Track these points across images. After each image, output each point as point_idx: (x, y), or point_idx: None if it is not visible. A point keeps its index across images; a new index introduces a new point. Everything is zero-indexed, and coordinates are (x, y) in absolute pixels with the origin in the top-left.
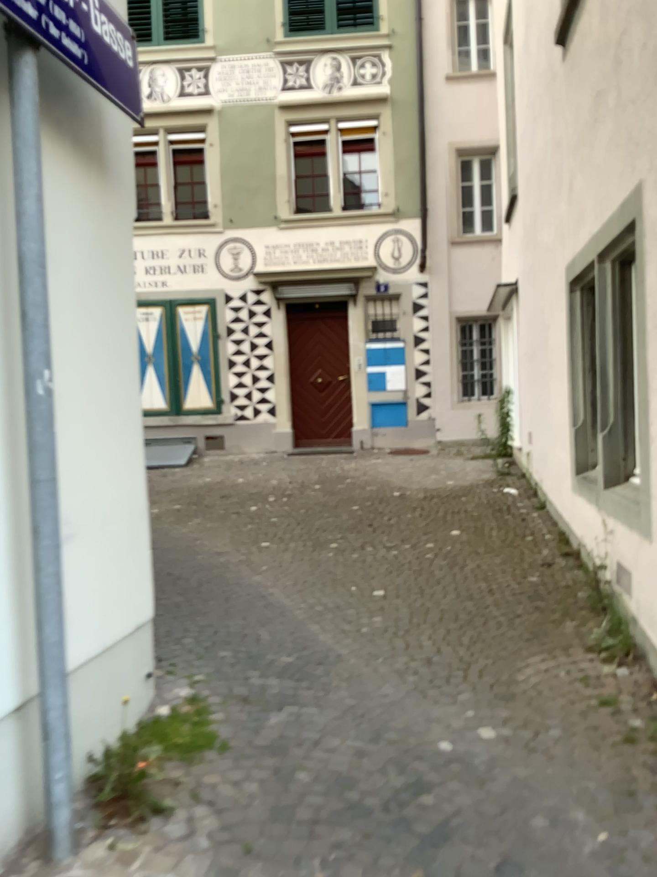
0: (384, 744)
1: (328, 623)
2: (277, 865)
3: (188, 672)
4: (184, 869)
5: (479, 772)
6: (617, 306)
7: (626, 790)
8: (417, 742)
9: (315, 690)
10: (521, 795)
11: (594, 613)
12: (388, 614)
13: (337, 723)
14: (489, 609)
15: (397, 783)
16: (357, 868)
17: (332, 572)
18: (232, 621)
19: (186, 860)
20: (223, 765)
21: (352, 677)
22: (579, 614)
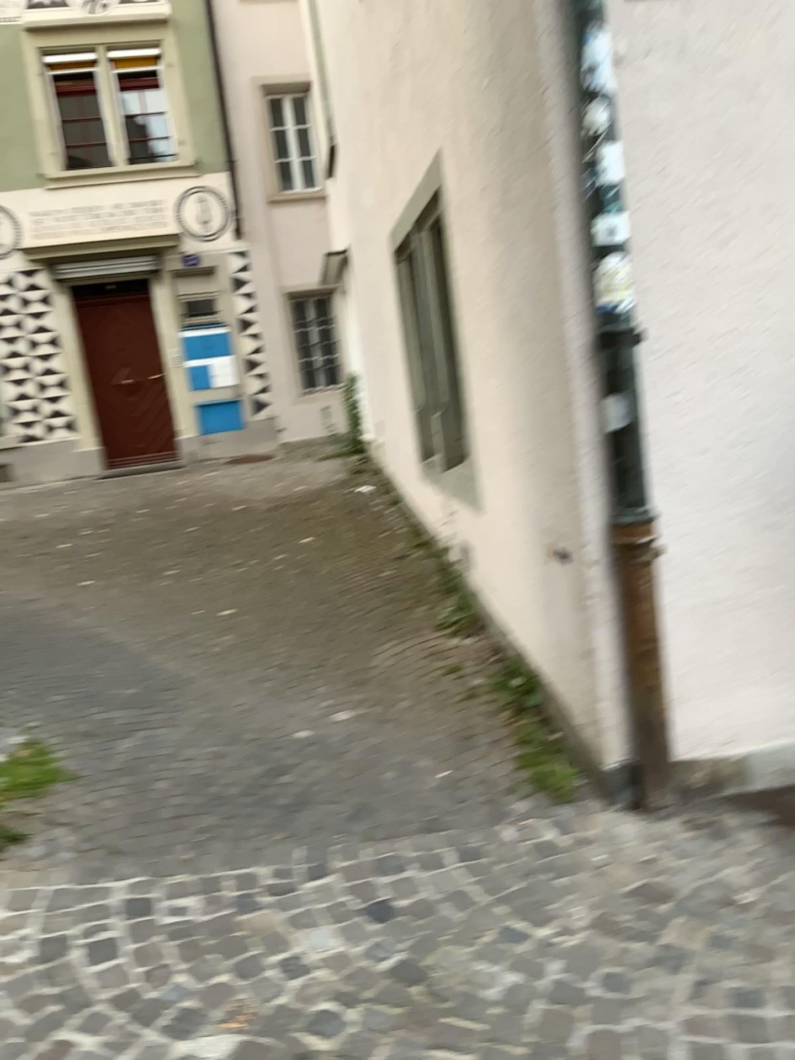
0: (242, 744)
1: (171, 650)
2: (146, 854)
3: (18, 721)
4: (52, 877)
5: (336, 748)
6: (436, 279)
7: (467, 736)
8: (275, 736)
9: (165, 713)
10: (374, 758)
11: (445, 595)
12: (238, 631)
13: (192, 735)
14: (343, 608)
15: (258, 772)
16: (223, 840)
17: (171, 598)
18: (60, 665)
19: (52, 870)
20: (77, 792)
21: (204, 694)
22: (430, 598)
